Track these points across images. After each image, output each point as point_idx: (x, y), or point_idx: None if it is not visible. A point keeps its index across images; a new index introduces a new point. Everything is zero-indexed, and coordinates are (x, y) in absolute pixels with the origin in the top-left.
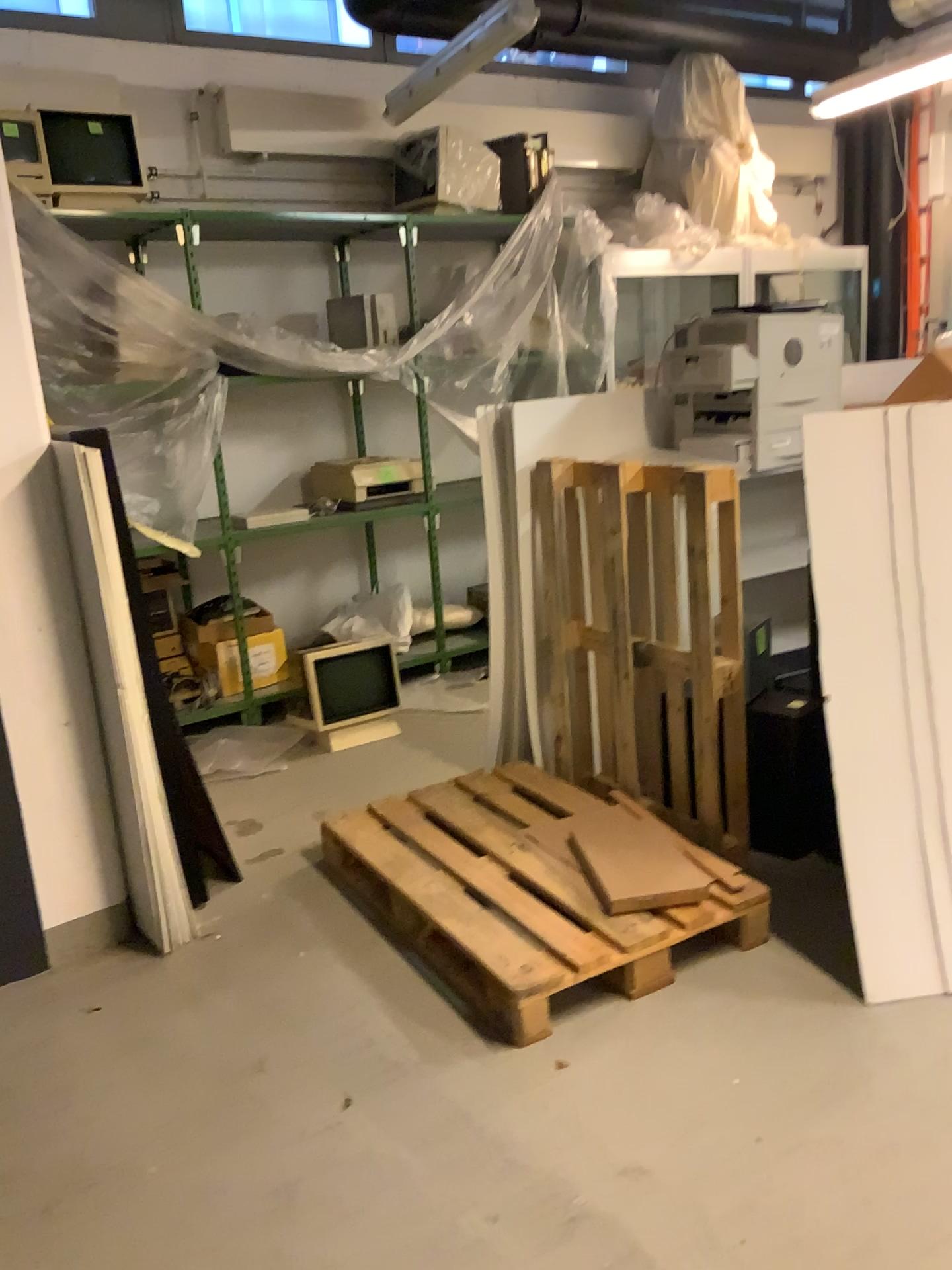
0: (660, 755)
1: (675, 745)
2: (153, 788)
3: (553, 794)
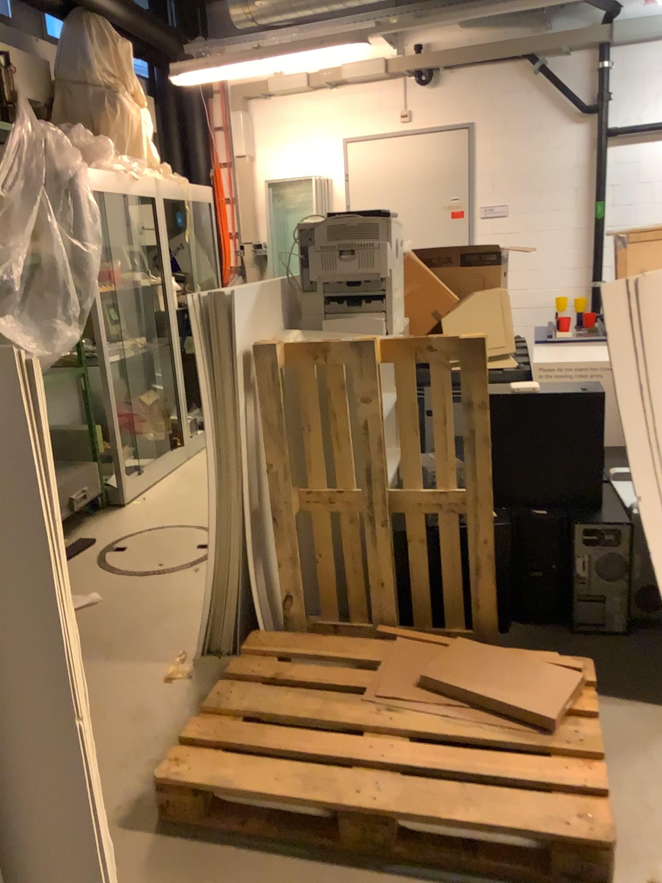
0: (396, 587)
1: (413, 574)
2: (108, 848)
3: (332, 652)
